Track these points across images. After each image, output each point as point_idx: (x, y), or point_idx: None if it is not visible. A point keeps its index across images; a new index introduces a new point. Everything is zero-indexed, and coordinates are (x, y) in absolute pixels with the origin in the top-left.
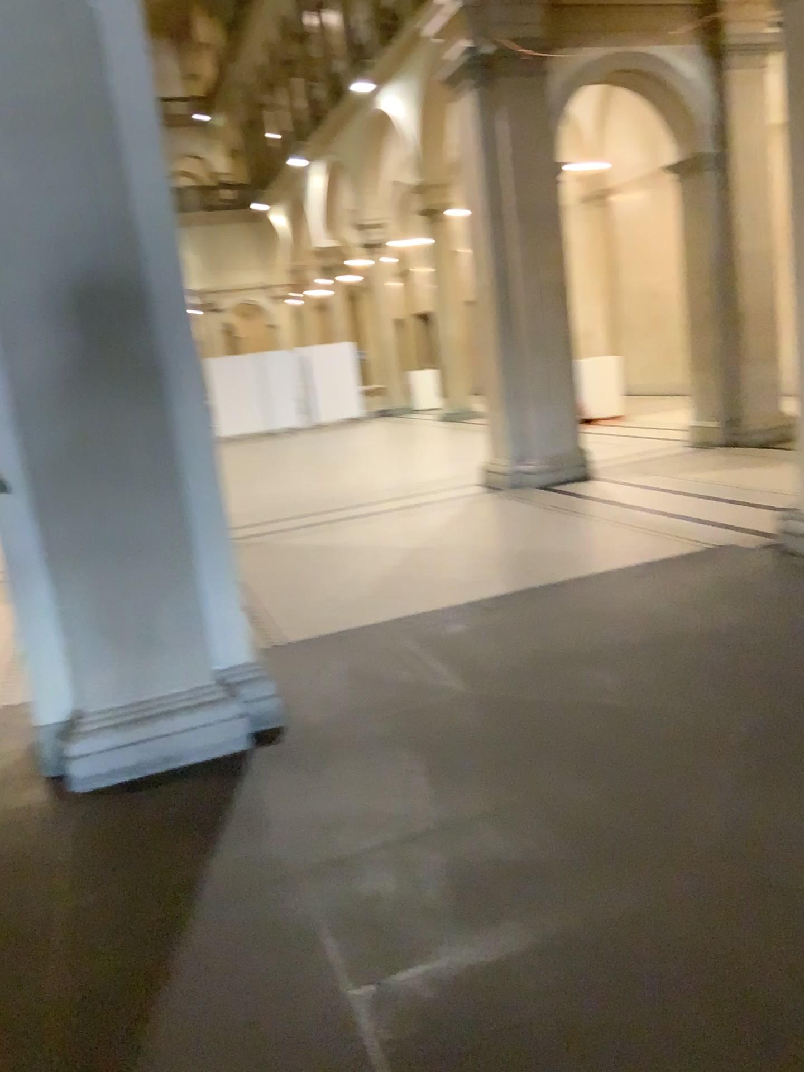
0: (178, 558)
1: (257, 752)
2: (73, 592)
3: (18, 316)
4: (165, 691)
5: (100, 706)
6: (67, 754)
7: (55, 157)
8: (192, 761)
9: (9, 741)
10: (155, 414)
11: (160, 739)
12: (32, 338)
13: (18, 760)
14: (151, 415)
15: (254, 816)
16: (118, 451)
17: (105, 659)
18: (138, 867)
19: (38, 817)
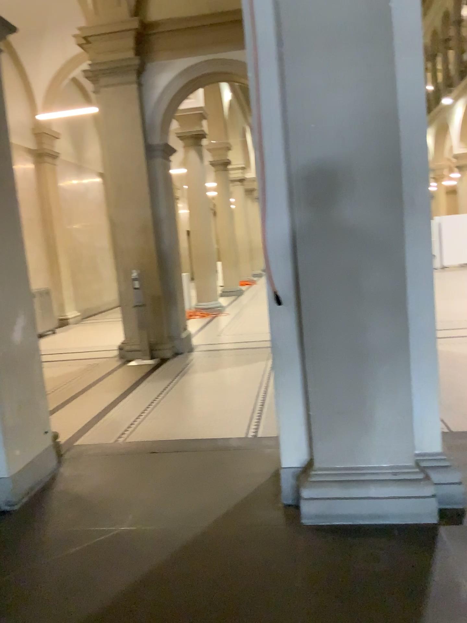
0: (398, 365)
1: (445, 528)
2: (319, 379)
3: (306, 180)
4: (376, 463)
5: (328, 465)
6: (302, 494)
7: (346, 63)
8: (393, 523)
9: (260, 466)
10: (395, 254)
11: (370, 499)
12: (314, 195)
13: (265, 483)
14: (391, 255)
15: (455, 597)
16: (364, 280)
17: (336, 431)
18: (360, 619)
19: (280, 539)
